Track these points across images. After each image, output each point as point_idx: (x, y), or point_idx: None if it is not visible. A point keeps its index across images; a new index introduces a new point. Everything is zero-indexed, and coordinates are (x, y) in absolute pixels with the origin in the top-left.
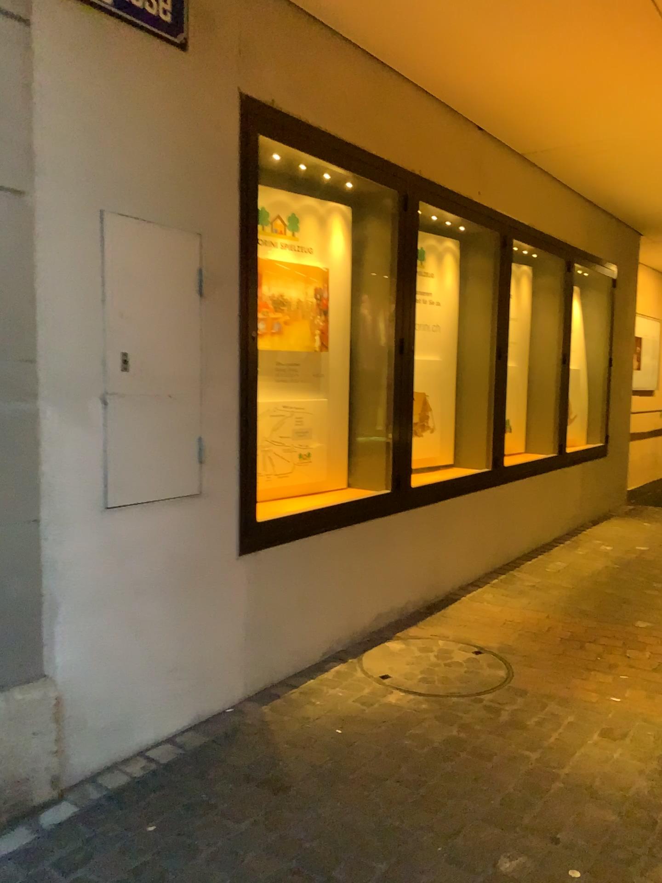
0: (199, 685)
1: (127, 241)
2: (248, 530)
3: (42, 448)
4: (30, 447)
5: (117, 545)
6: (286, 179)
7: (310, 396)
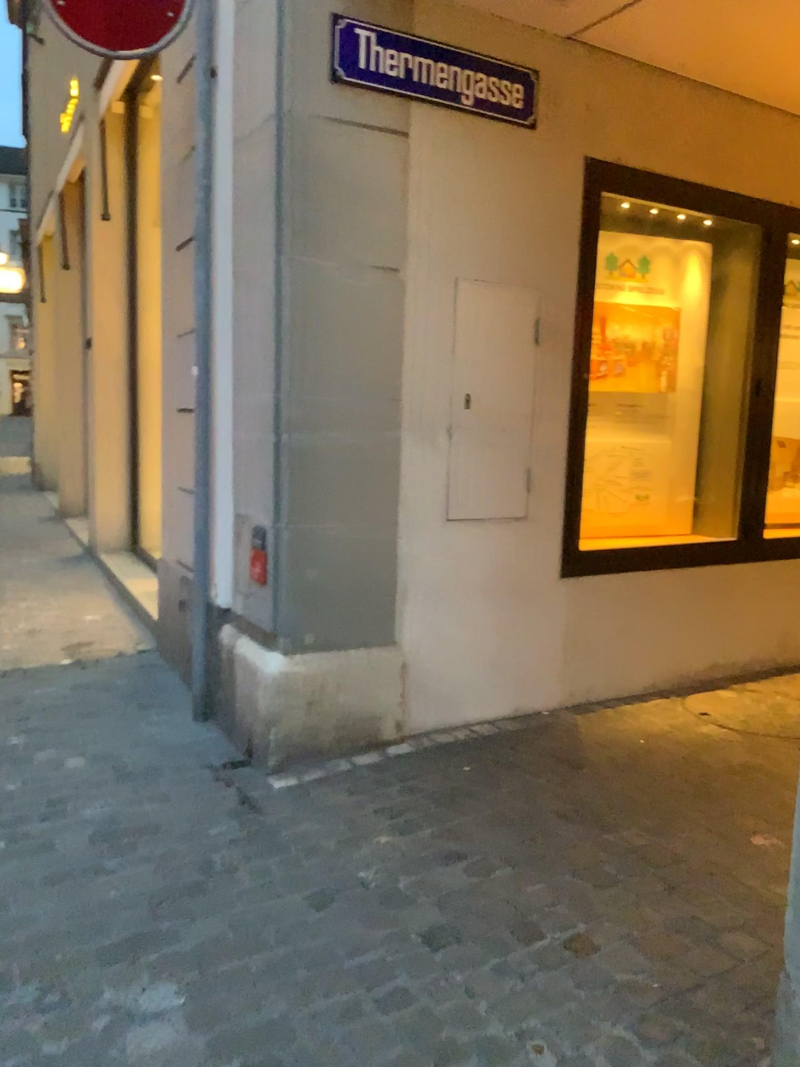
0: (520, 685)
1: (474, 300)
2: (572, 555)
3: (401, 467)
4: (392, 465)
5: (454, 550)
6: (635, 224)
7: (652, 438)
